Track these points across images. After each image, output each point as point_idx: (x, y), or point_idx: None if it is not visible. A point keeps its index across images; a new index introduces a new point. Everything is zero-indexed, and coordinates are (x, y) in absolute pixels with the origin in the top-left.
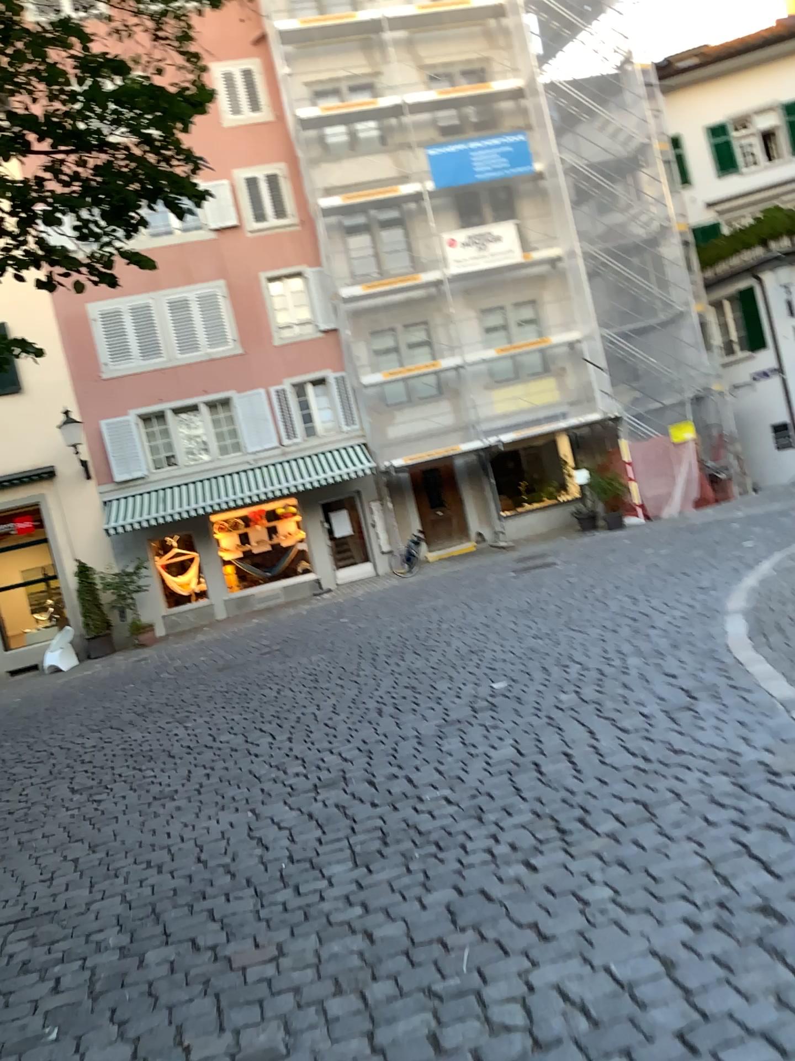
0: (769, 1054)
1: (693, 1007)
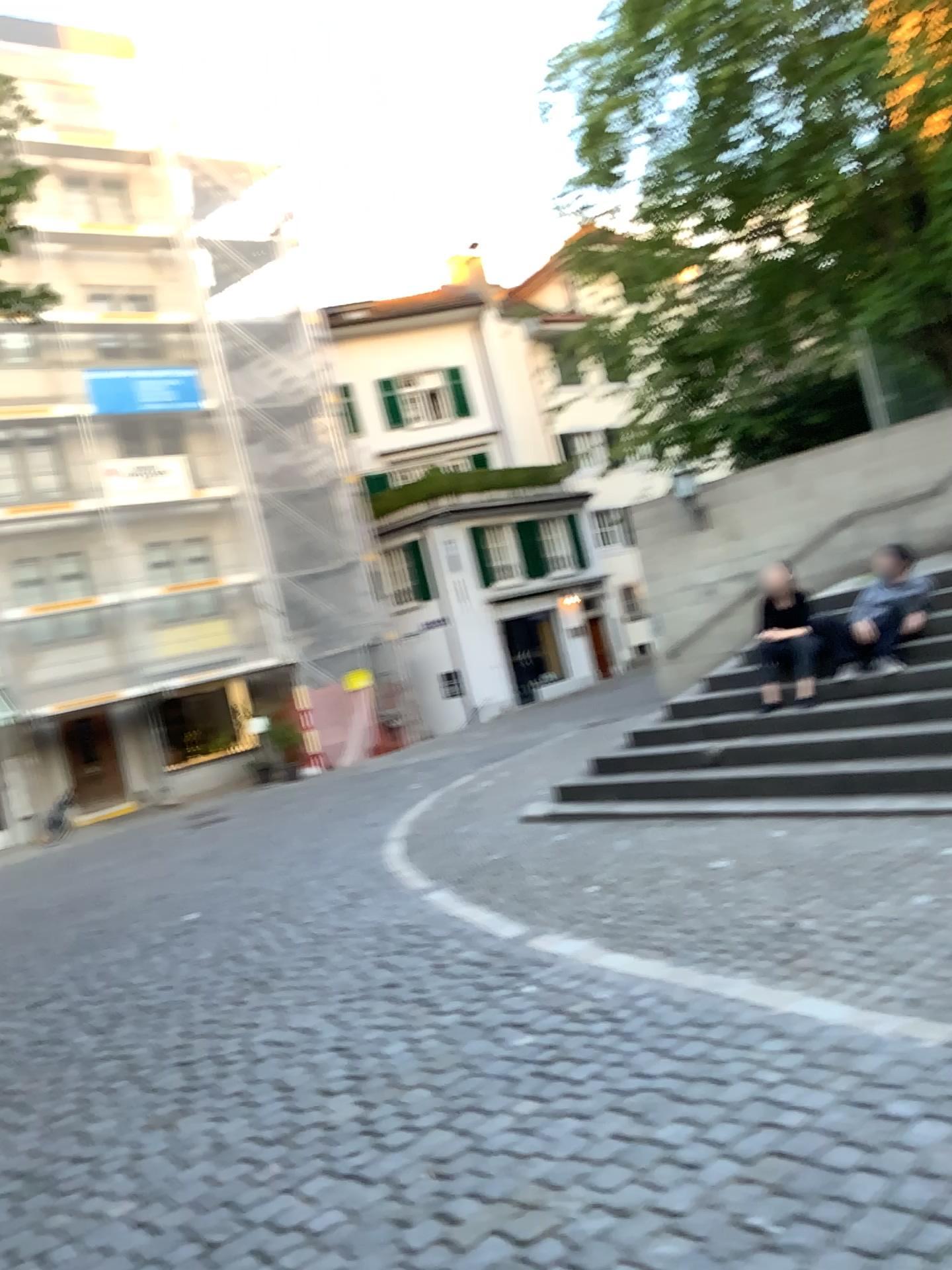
0: (381, 1031)
1: (343, 1028)
